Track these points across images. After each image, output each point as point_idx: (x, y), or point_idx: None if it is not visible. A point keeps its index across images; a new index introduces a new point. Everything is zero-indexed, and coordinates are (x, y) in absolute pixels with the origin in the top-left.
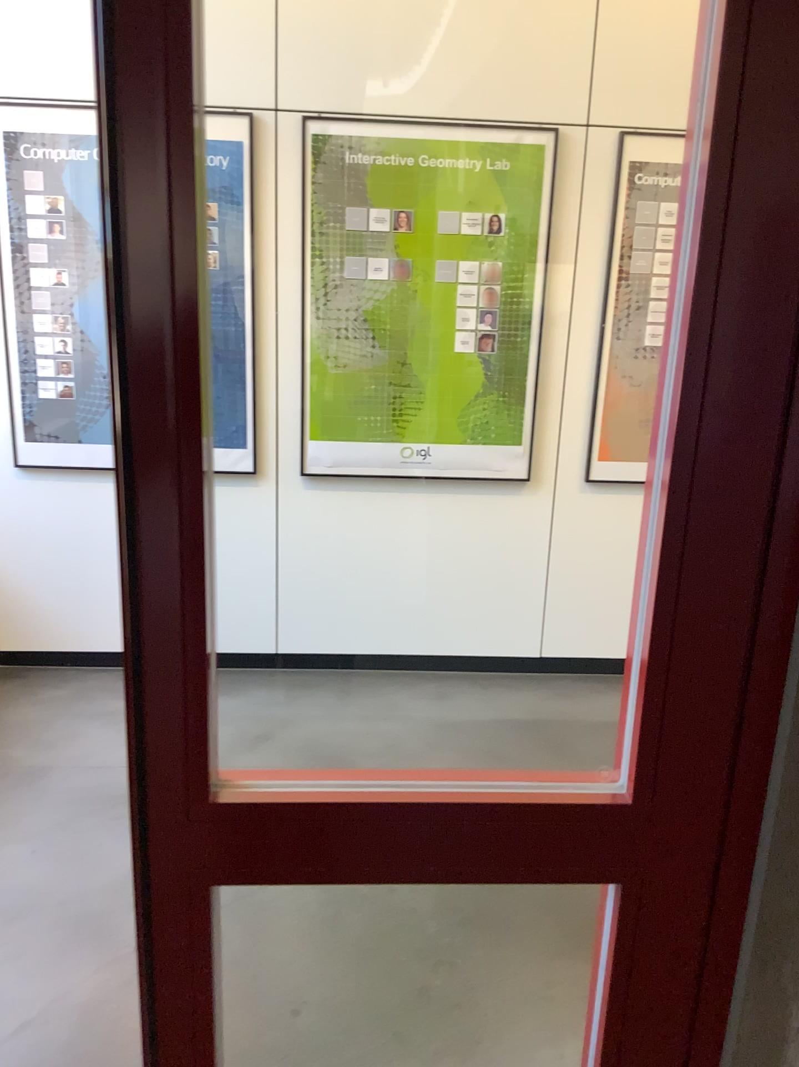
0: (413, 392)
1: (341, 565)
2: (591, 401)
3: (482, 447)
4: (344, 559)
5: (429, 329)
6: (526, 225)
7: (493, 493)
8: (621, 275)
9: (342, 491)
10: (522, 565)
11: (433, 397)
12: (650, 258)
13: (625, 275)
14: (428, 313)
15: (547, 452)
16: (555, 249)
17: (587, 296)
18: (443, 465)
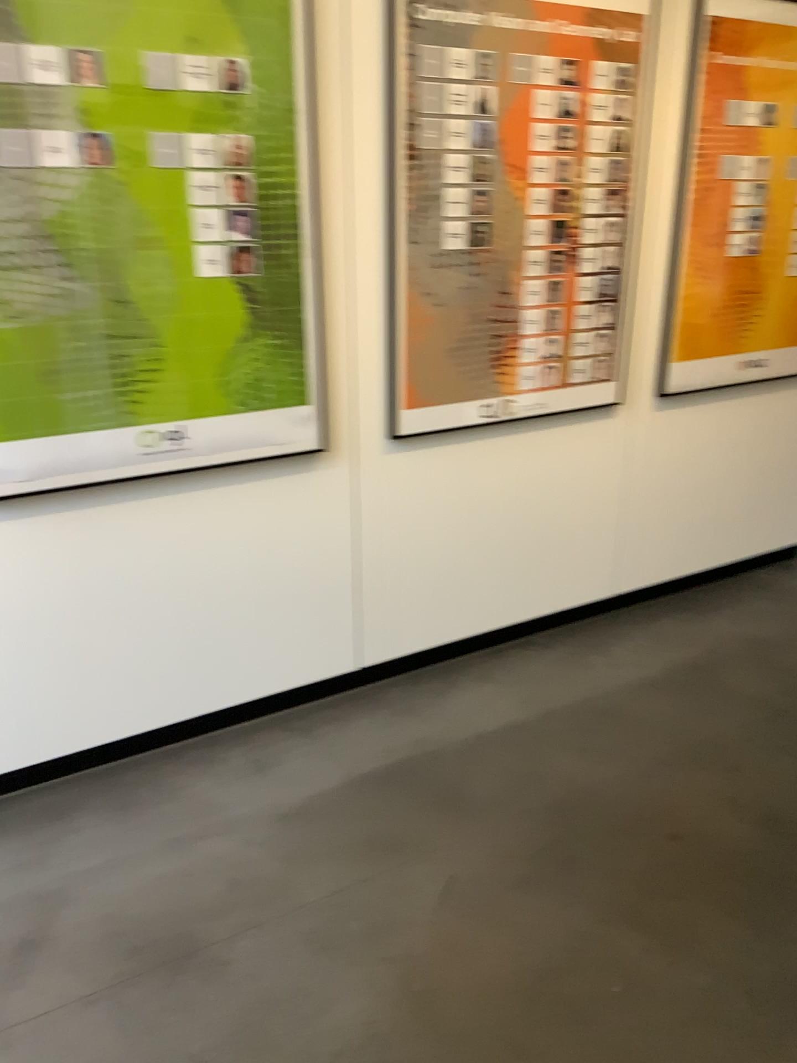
0: (143, 343)
1: (61, 621)
2: (386, 333)
3: (252, 413)
4: (64, 611)
5: (153, 241)
6: (281, 74)
7: (272, 476)
8: (411, 153)
9: (48, 511)
10: (319, 567)
11: (175, 347)
12: (443, 130)
13: (416, 152)
14: (149, 215)
15: (337, 408)
16: (324, 113)
17: (373, 183)
18: (202, 446)
